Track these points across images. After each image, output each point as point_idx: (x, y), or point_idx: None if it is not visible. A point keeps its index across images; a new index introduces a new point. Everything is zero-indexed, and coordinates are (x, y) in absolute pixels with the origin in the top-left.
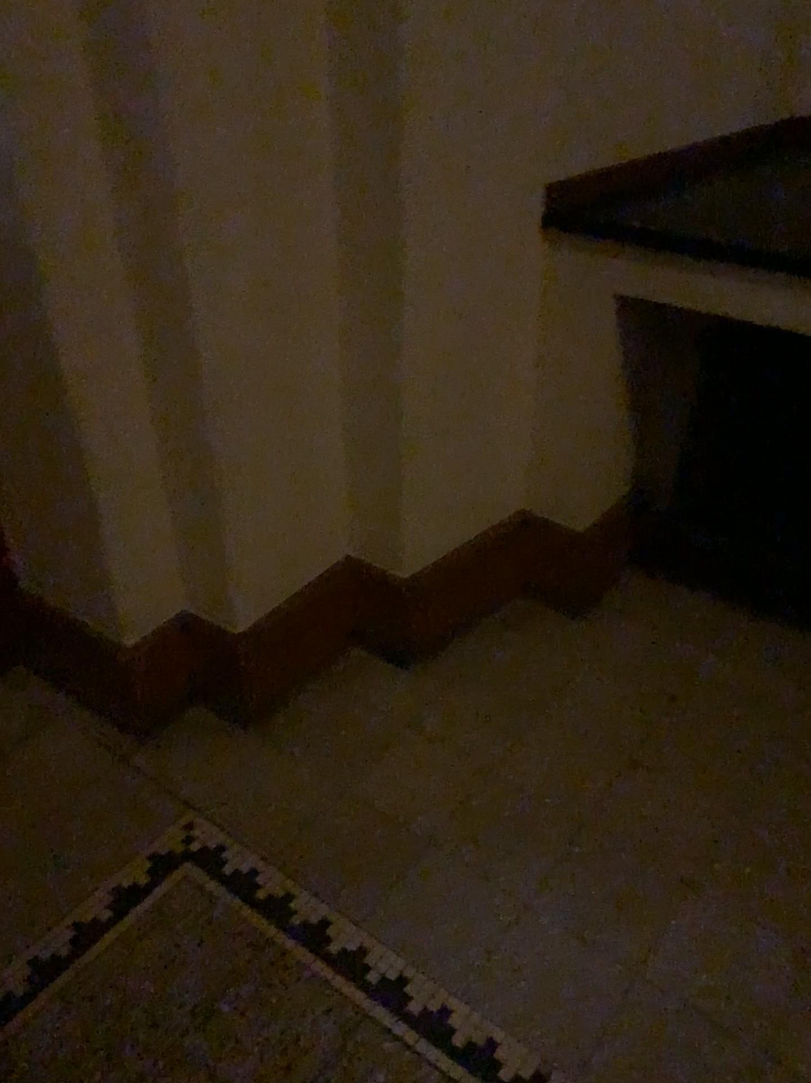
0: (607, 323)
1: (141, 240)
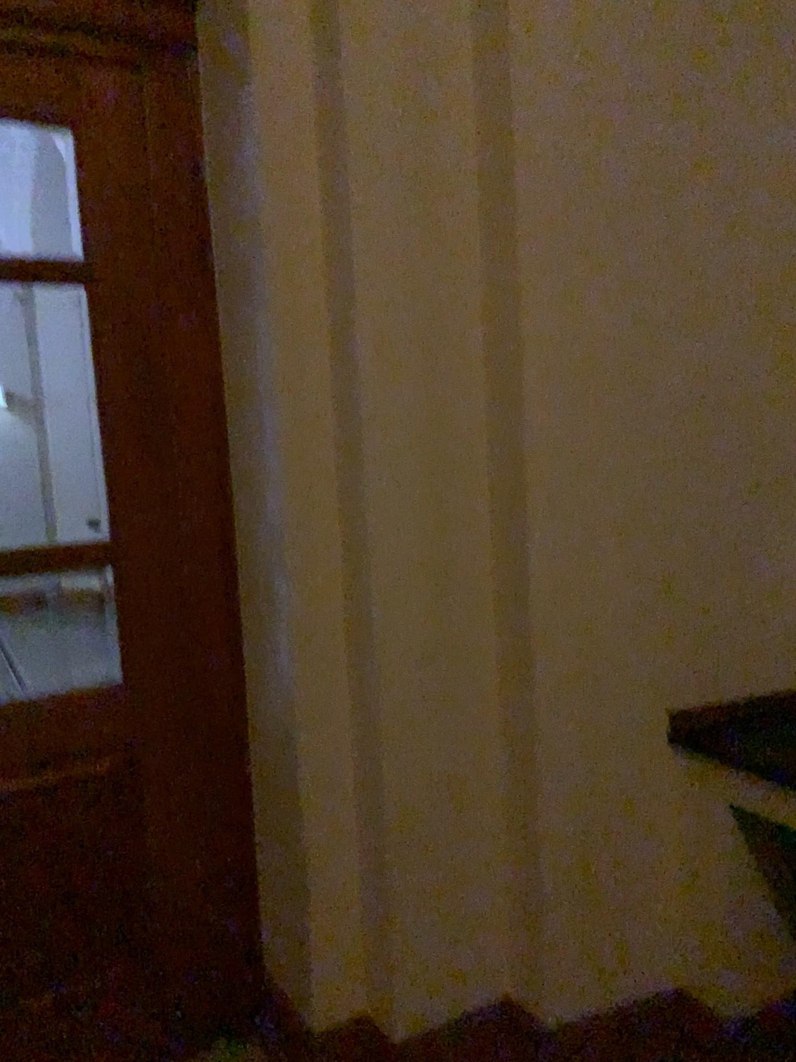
0: (732, 826)
1: (360, 738)
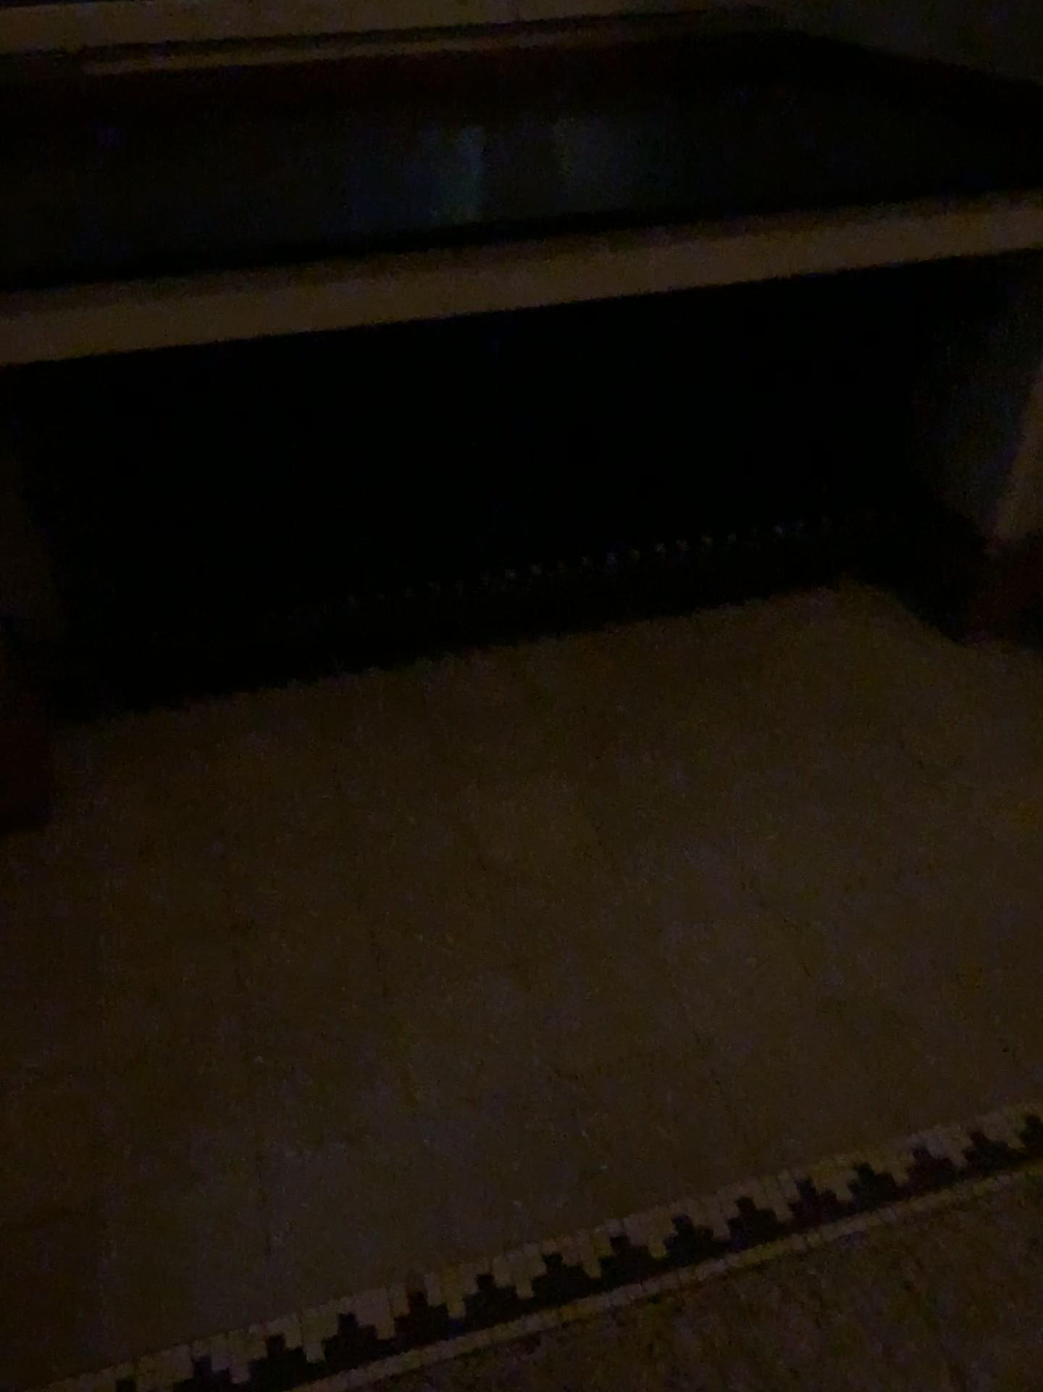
0: None
1: None
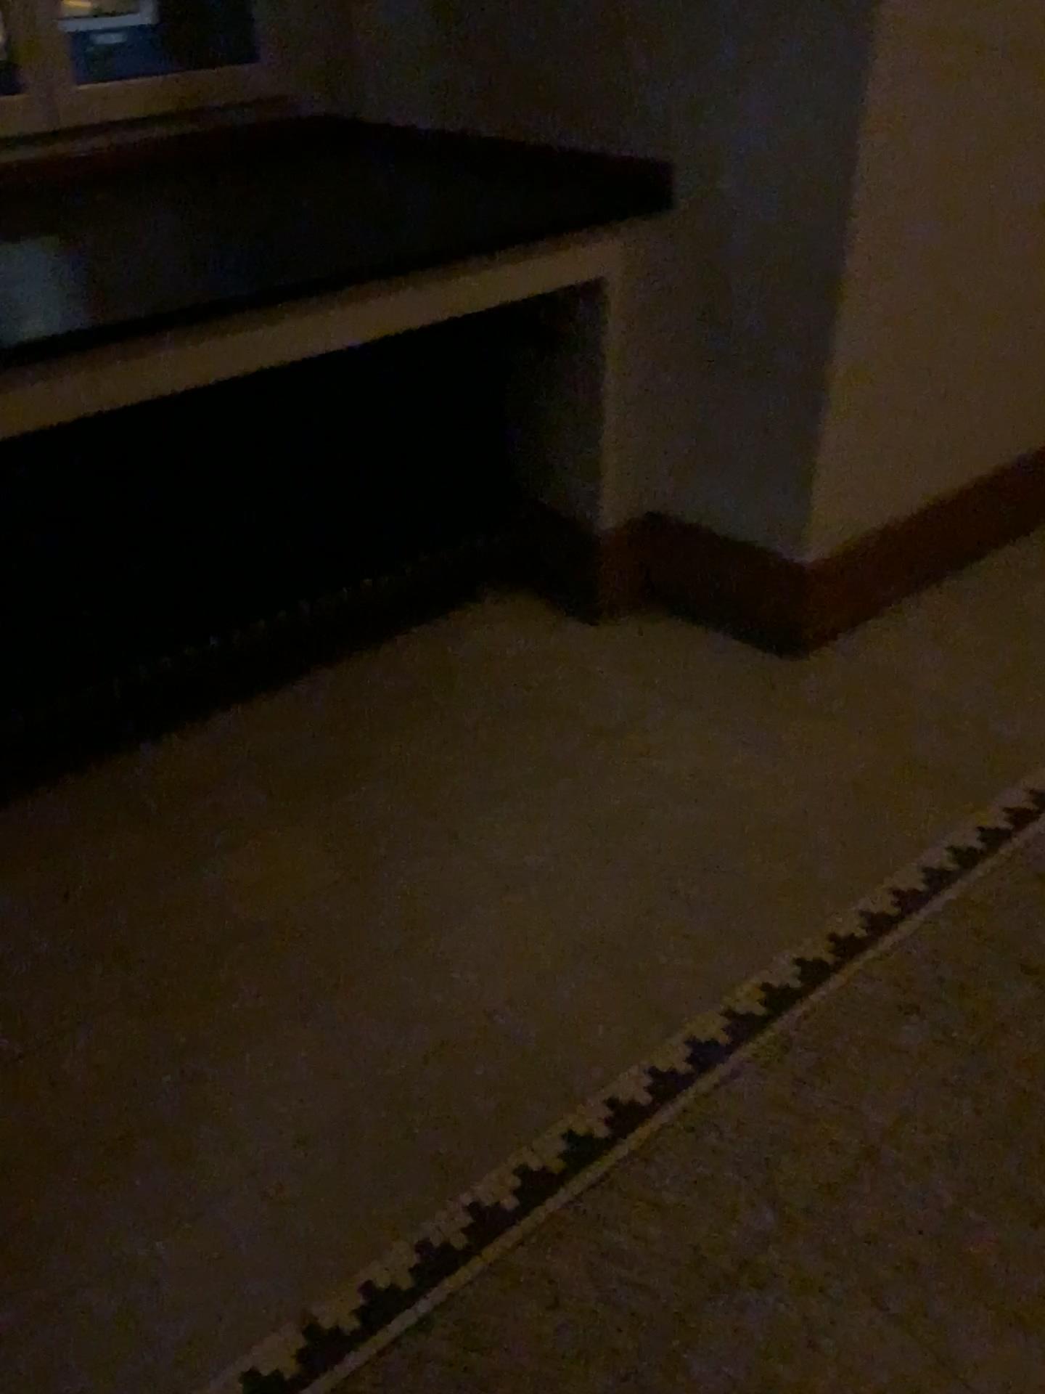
0: None
1: None
